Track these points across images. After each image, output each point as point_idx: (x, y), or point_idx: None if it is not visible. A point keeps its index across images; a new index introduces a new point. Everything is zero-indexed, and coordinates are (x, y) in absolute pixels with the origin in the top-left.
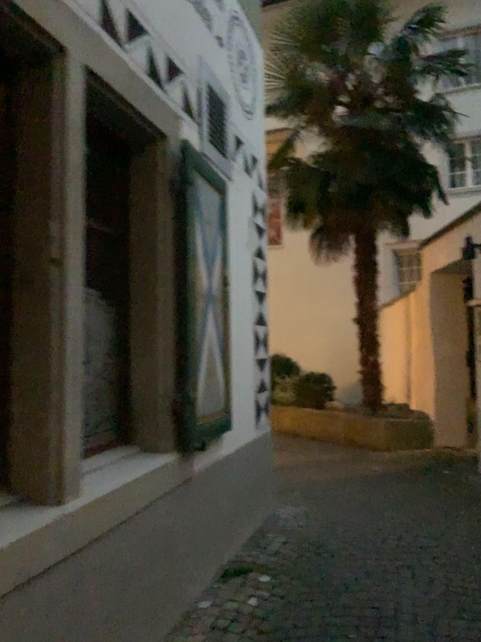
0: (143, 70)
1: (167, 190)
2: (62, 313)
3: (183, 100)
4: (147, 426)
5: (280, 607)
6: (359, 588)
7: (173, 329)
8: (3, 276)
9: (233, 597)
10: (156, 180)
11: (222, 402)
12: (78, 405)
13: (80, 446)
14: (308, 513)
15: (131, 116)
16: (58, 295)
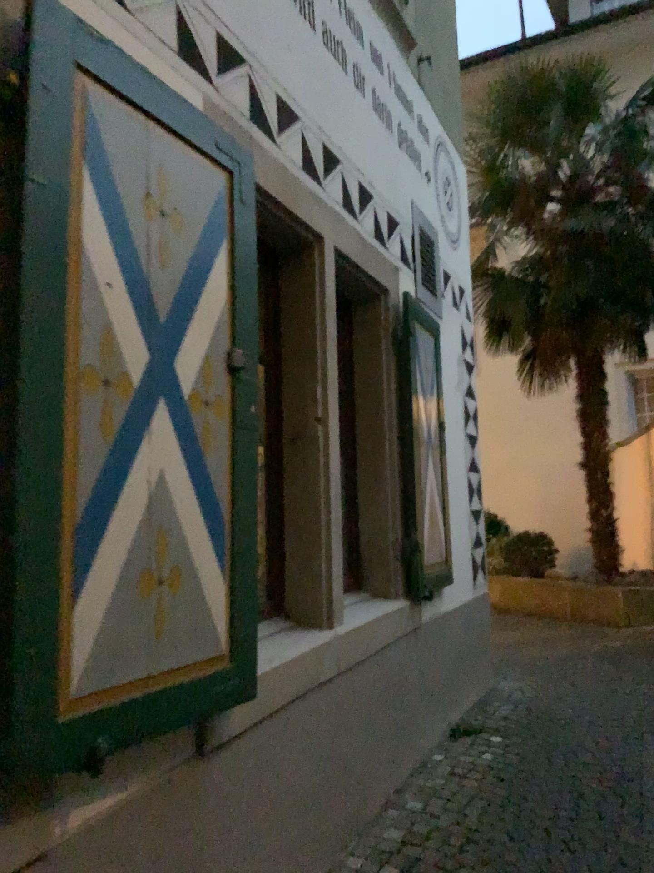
0: (370, 231)
1: (390, 340)
2: (325, 464)
3: (399, 247)
4: (378, 572)
5: (517, 761)
6: (600, 748)
7: (399, 477)
8: (272, 432)
9: (466, 752)
10: (379, 331)
11: (442, 553)
12: (338, 545)
13: (340, 580)
14: (536, 685)
15: (359, 275)
16: (321, 448)
